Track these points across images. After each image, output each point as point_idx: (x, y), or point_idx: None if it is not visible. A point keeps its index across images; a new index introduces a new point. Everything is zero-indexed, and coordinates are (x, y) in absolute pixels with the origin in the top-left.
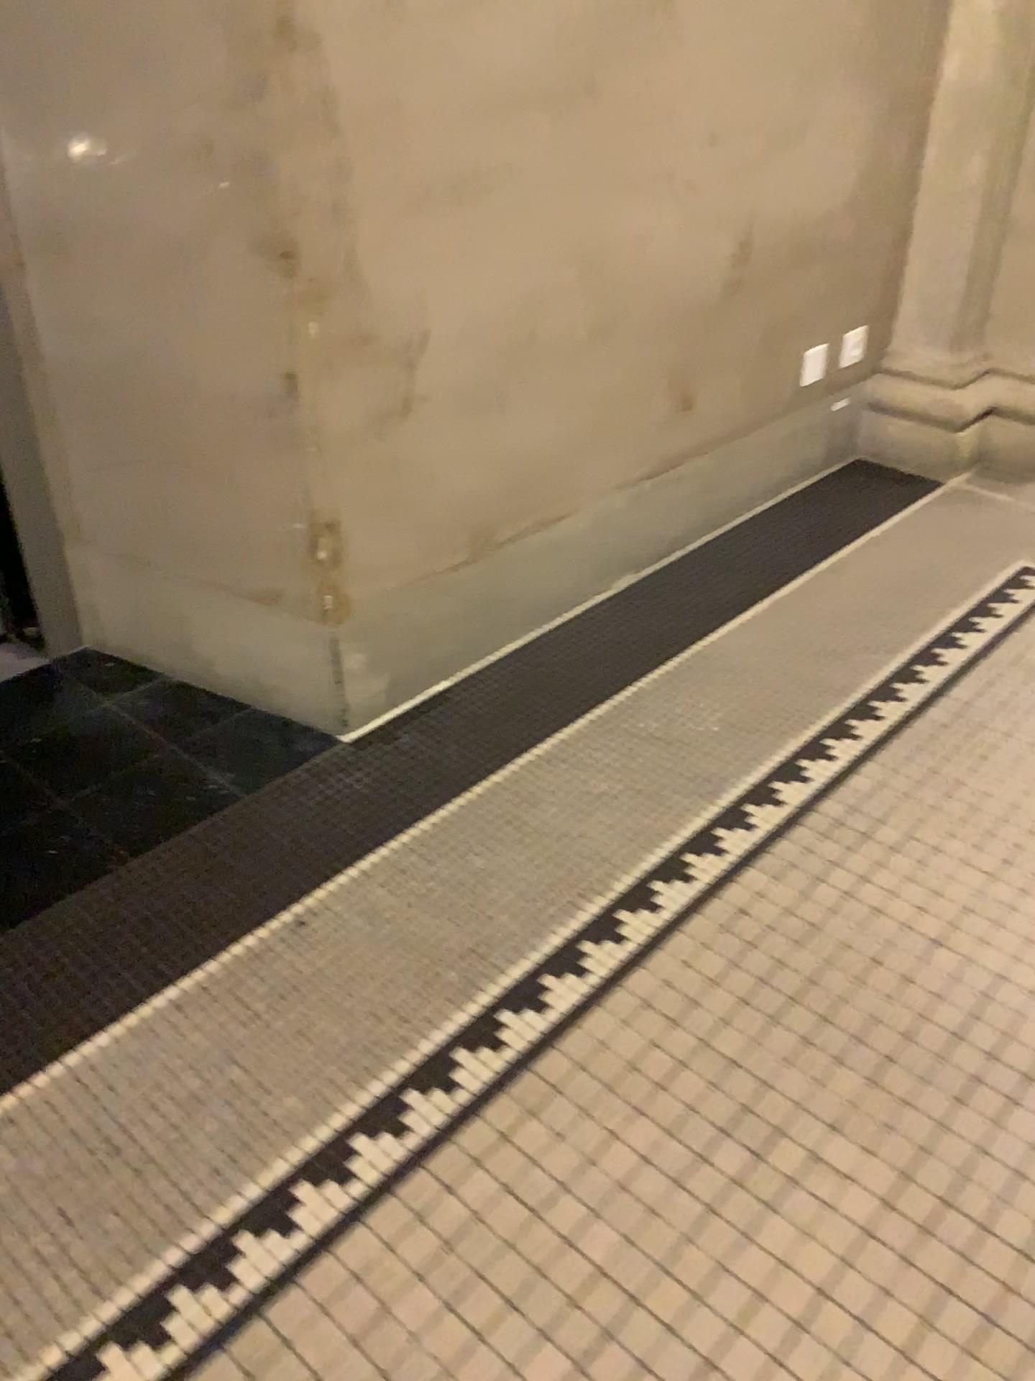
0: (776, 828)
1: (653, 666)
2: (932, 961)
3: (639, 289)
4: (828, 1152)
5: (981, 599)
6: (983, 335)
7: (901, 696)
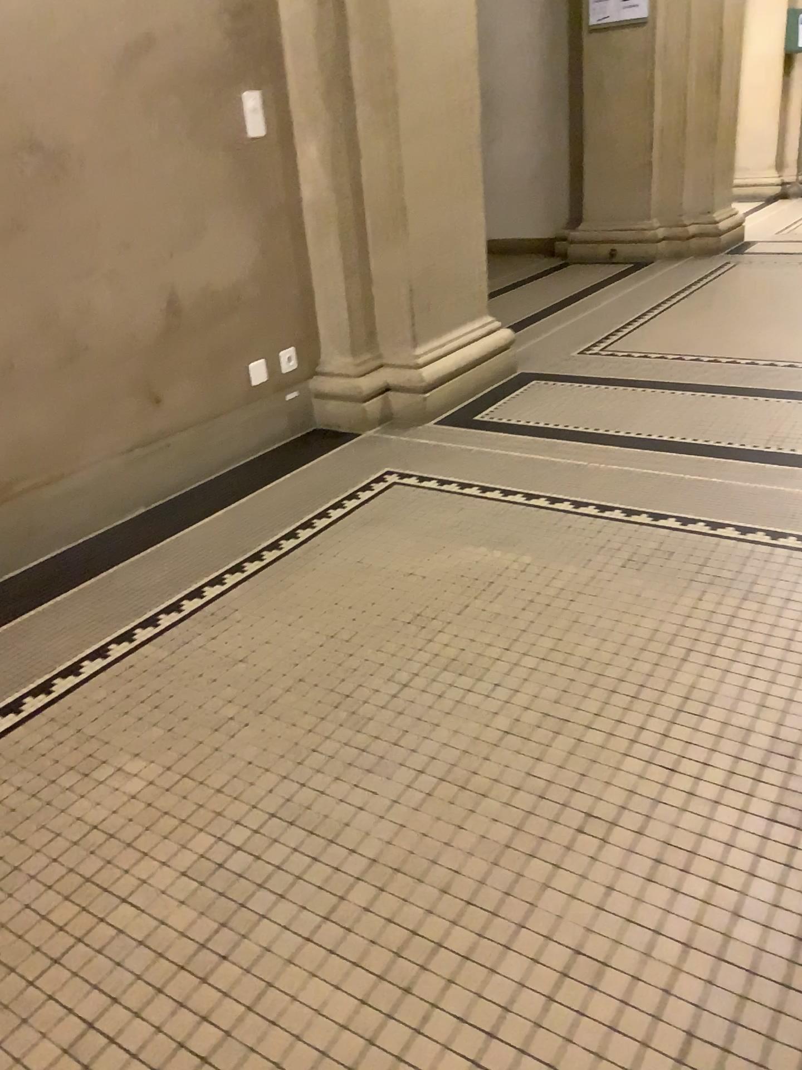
0: (173, 624)
1: (134, 556)
2: (233, 672)
3: (95, 335)
4: (130, 767)
5: (353, 491)
6: (375, 343)
7: (279, 547)
